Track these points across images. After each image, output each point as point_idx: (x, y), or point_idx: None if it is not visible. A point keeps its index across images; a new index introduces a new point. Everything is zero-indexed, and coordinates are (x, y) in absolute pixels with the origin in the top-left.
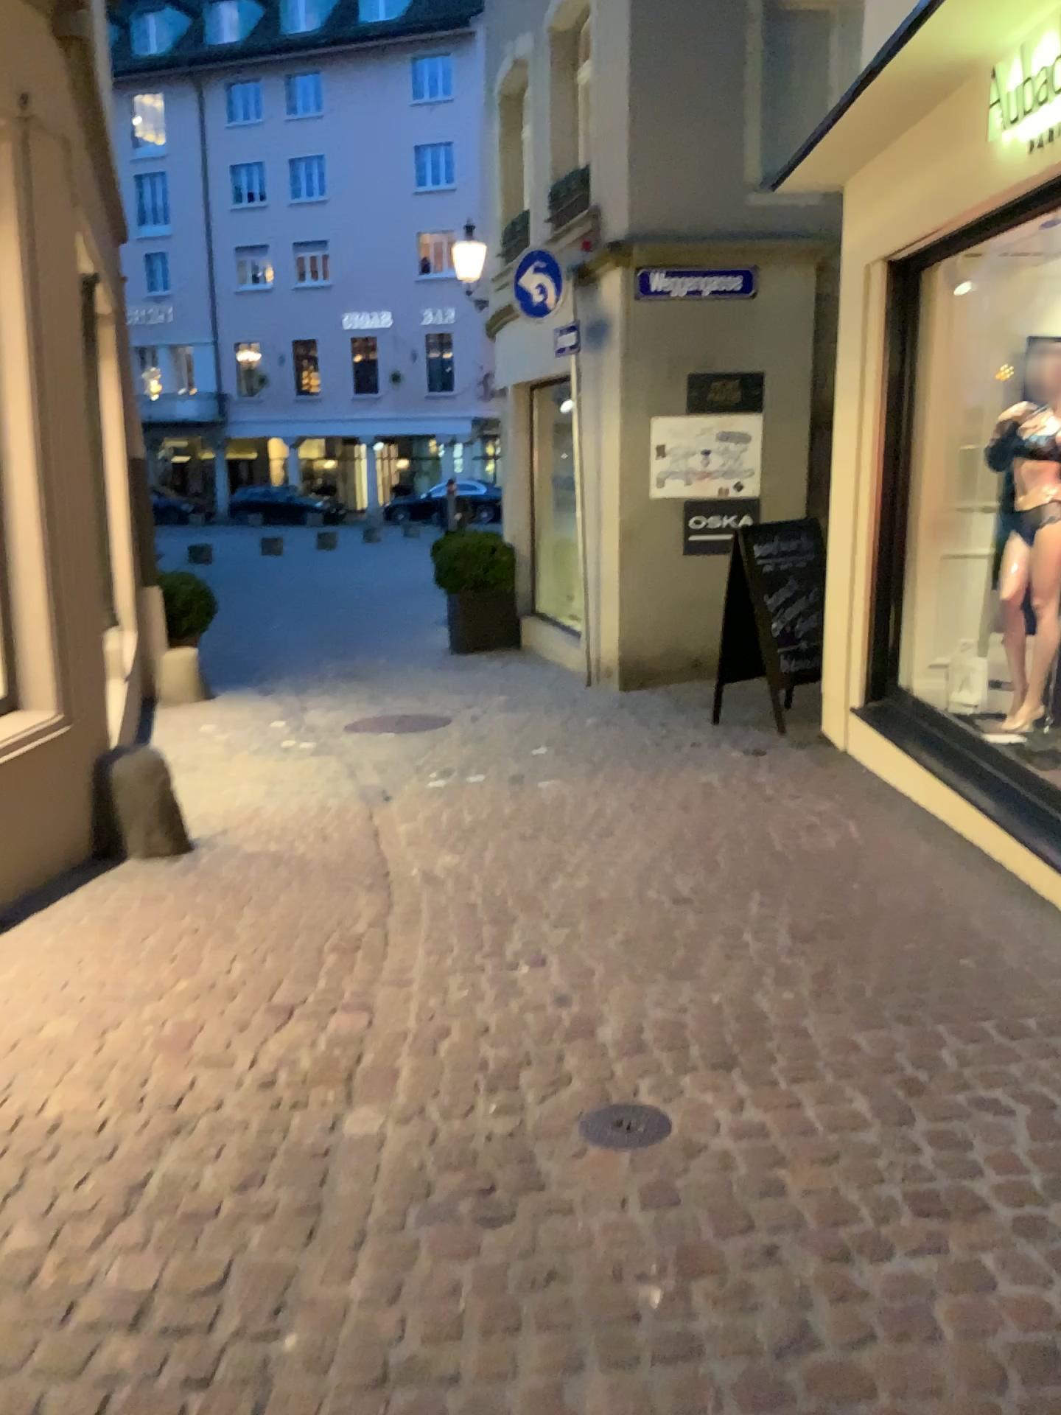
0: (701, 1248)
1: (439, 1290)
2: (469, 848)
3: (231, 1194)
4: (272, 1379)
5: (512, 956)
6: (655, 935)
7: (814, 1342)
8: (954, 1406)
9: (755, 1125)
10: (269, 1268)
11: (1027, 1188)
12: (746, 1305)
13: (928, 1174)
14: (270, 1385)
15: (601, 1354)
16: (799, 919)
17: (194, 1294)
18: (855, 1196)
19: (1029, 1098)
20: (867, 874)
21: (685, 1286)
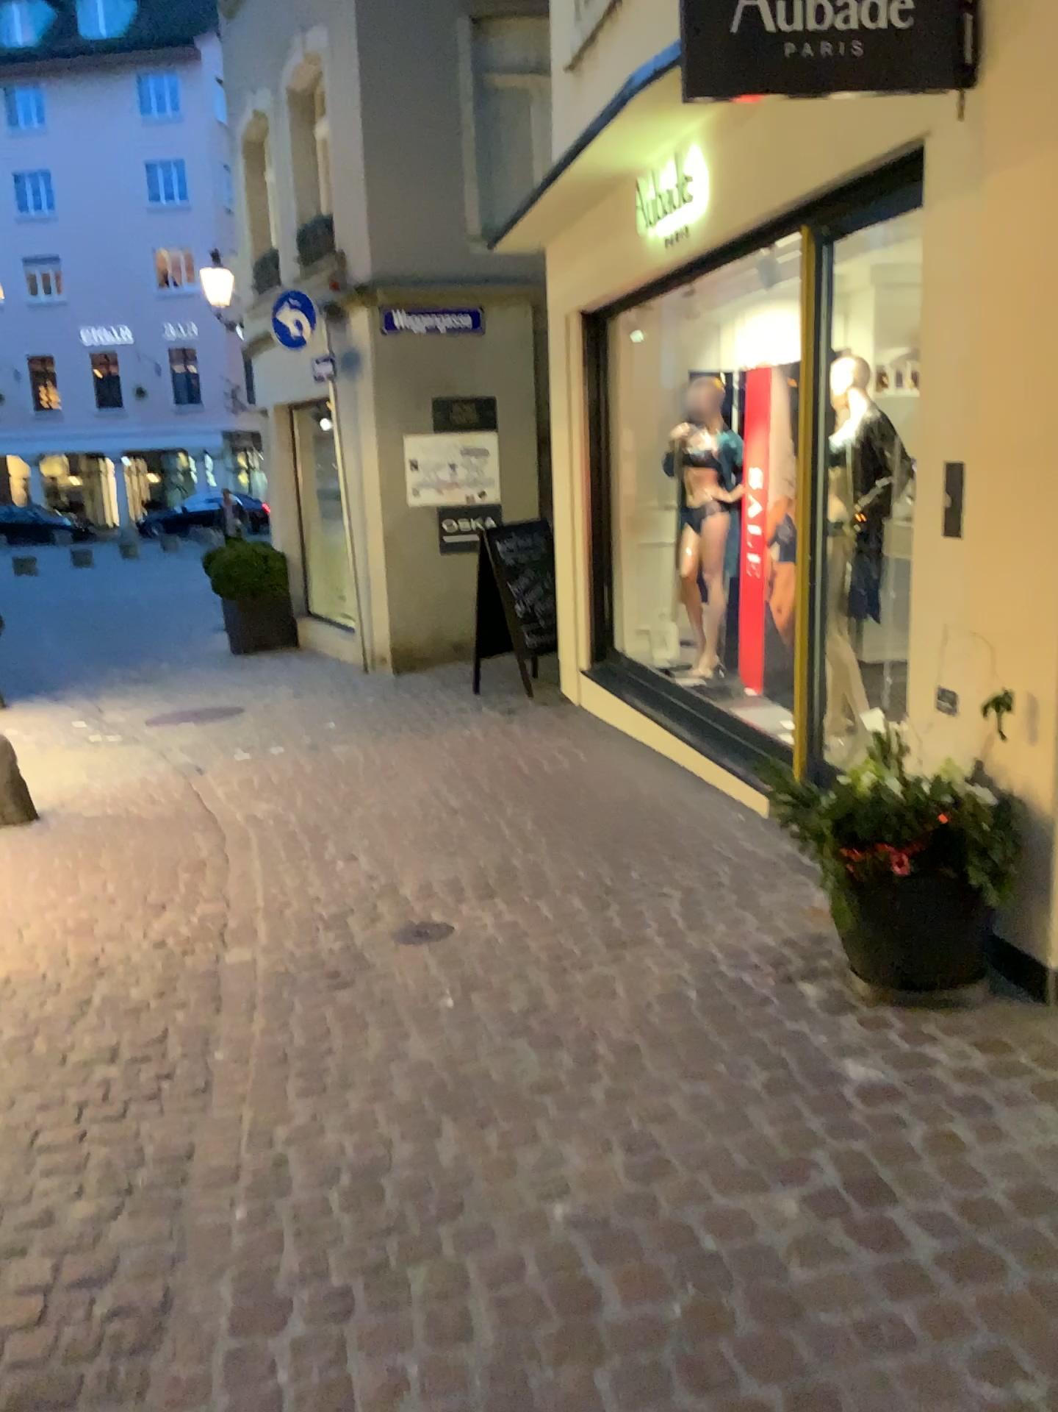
0: (476, 980)
1: (311, 1019)
2: (281, 794)
3: (154, 996)
4: (213, 1066)
5: (328, 857)
6: (436, 833)
7: (544, 1008)
8: (621, 1018)
9: (510, 923)
10: (194, 1024)
11: (677, 930)
12: (504, 998)
13: (618, 931)
14: (212, 1068)
15: (418, 1029)
16: (541, 814)
17: (147, 1040)
18: (572, 946)
19: (685, 889)
20: (591, 782)
21: (467, 996)
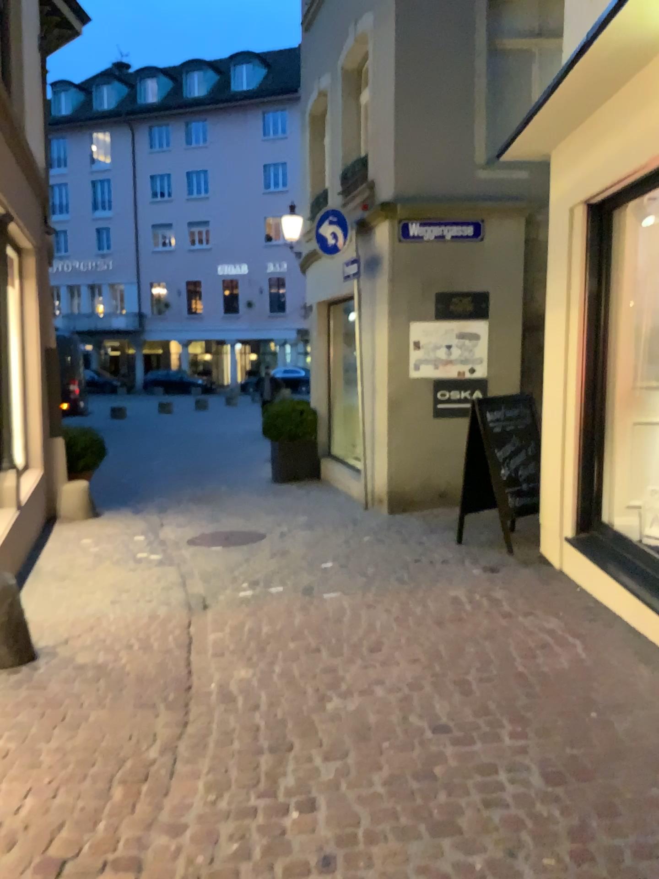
0: None
1: None
2: (260, 663)
3: None
4: None
5: (283, 795)
6: (416, 770)
7: None
8: None
9: None
10: None
11: None
12: None
13: None
14: None
15: None
16: (546, 753)
17: None
18: None
19: None
20: (599, 699)
21: None
